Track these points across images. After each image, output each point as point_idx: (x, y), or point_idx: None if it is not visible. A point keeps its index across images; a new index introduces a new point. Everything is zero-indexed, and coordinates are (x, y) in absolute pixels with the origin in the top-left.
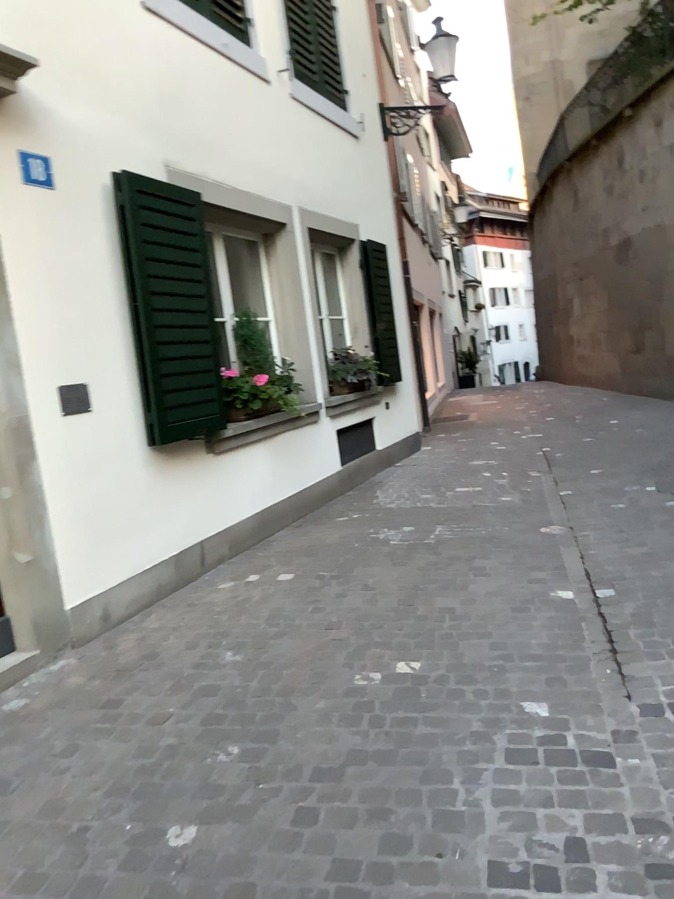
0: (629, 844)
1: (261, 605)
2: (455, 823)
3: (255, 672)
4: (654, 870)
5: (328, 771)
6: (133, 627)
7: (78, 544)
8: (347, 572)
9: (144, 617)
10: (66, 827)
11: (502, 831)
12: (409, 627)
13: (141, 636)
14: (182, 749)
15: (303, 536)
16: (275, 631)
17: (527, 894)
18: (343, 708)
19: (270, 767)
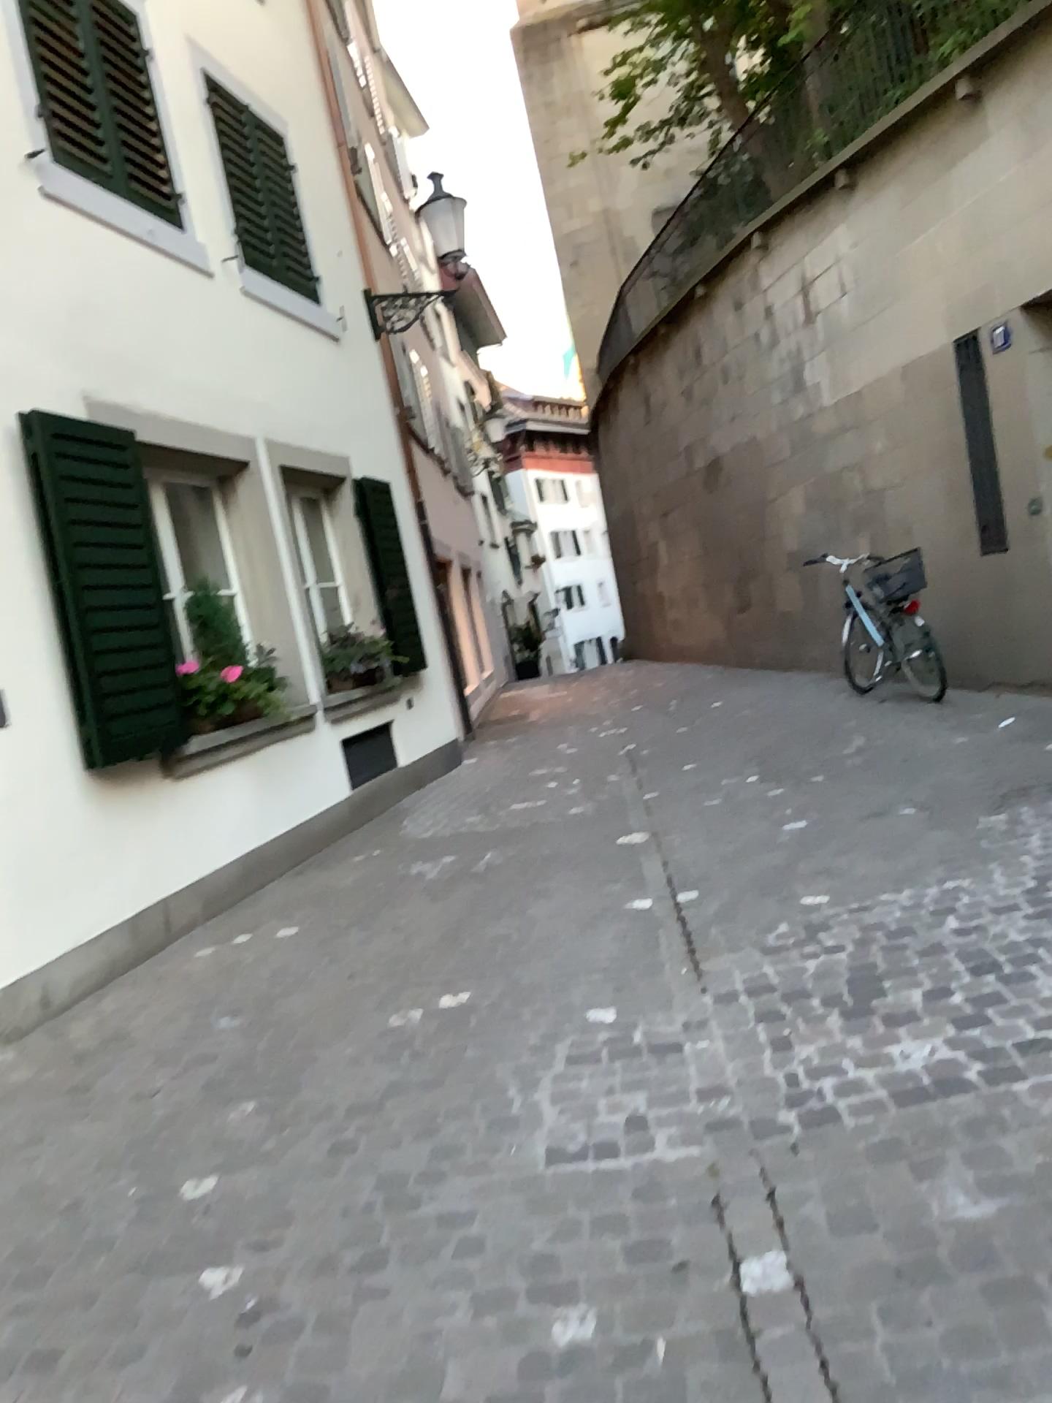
0: (689, 1108)
1: (260, 963)
2: (511, 1124)
3: (263, 1031)
4: (712, 1124)
5: (365, 1104)
6: (88, 1010)
7: (5, 903)
8: (371, 913)
9: (99, 997)
10: (56, 1202)
11: (561, 1121)
12: (453, 961)
13: (103, 1016)
14: (184, 1115)
15: (306, 882)
16: (283, 987)
17: (584, 1164)
18: (378, 1048)
19: (296, 1112)
